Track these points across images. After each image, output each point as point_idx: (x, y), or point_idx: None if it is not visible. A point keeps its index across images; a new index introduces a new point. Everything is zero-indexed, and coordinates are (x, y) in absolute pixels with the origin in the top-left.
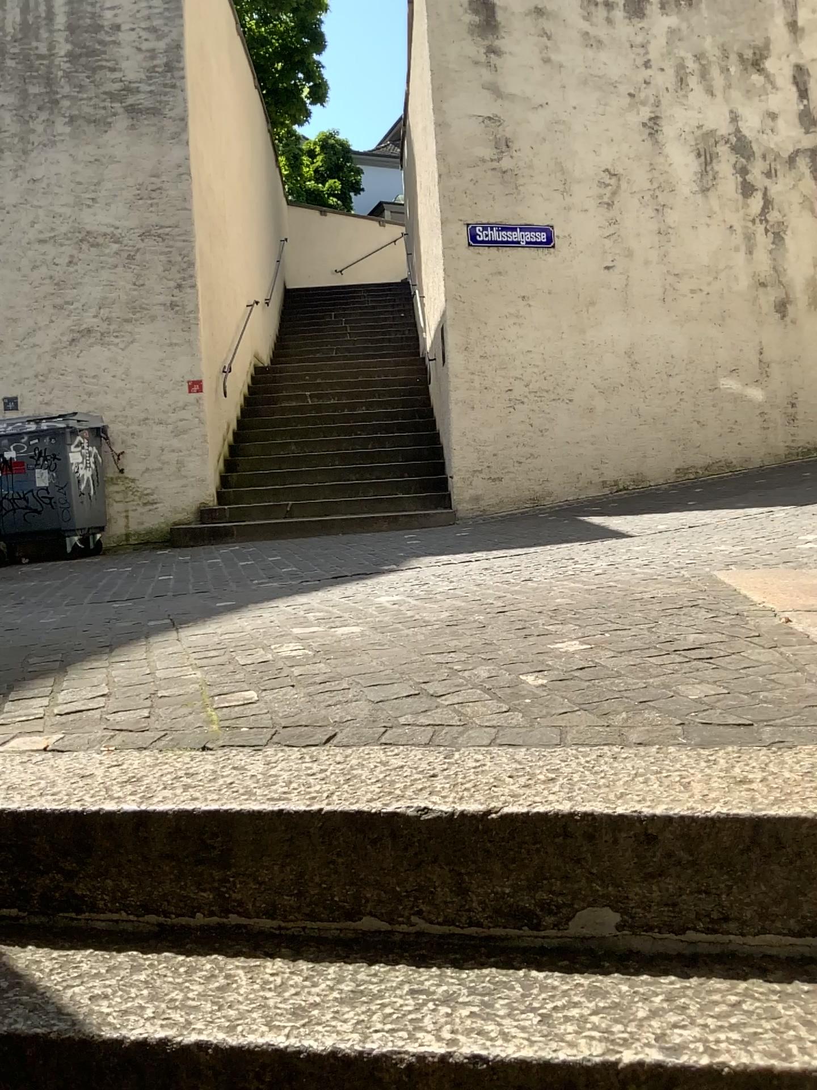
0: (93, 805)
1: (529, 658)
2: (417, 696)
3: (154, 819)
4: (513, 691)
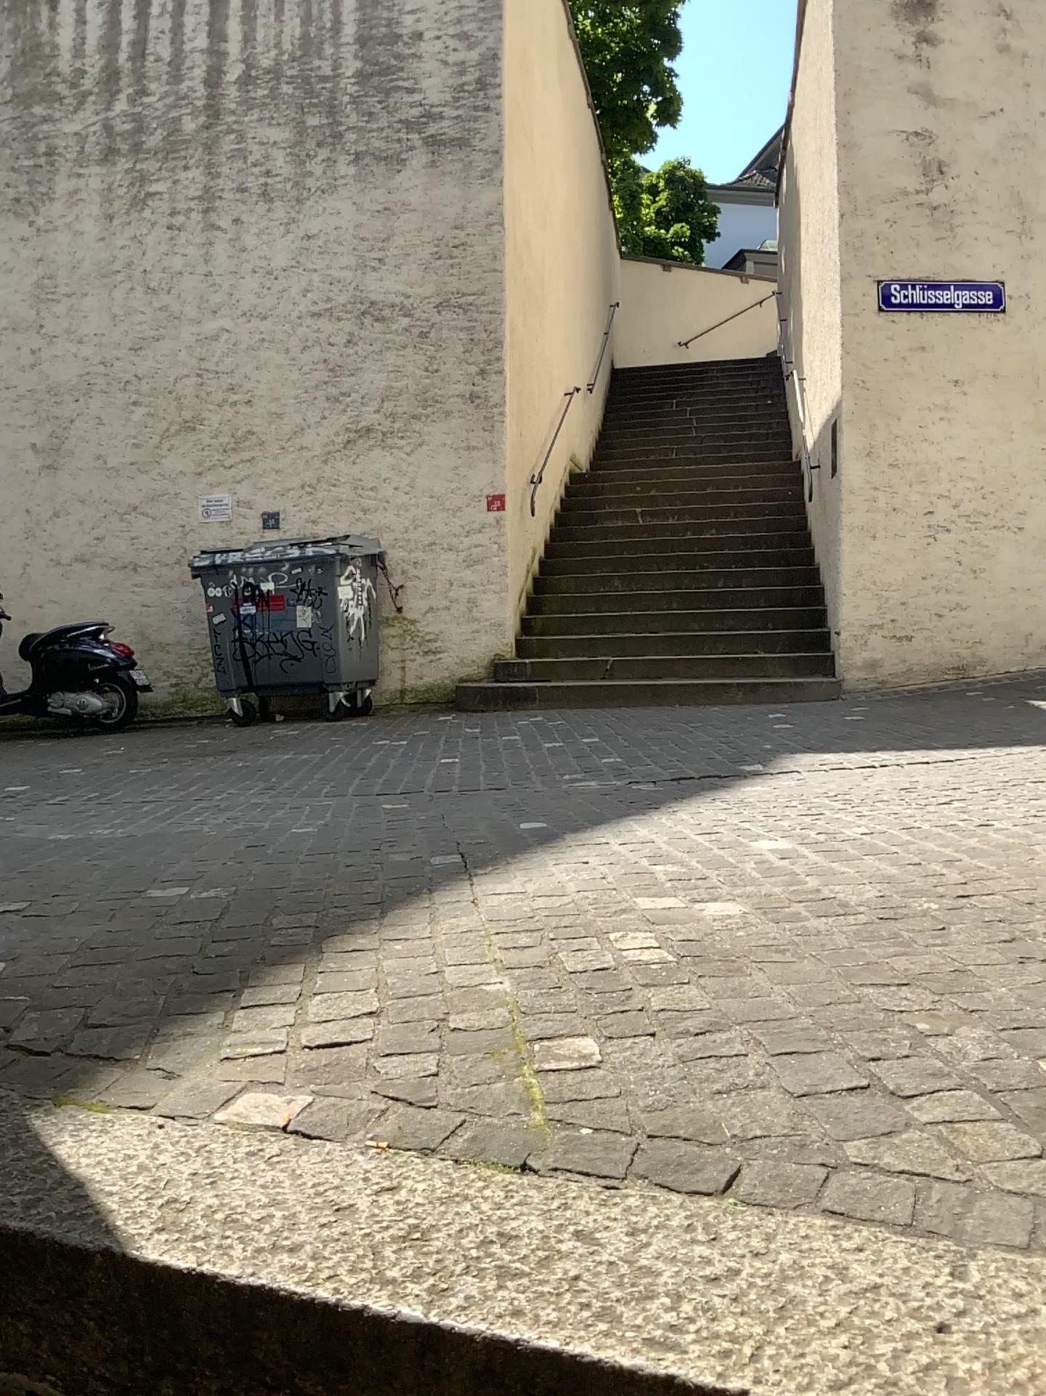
0: (351, 1302)
1: (1041, 1016)
2: (866, 1088)
3: (450, 1348)
4: (1037, 1100)
